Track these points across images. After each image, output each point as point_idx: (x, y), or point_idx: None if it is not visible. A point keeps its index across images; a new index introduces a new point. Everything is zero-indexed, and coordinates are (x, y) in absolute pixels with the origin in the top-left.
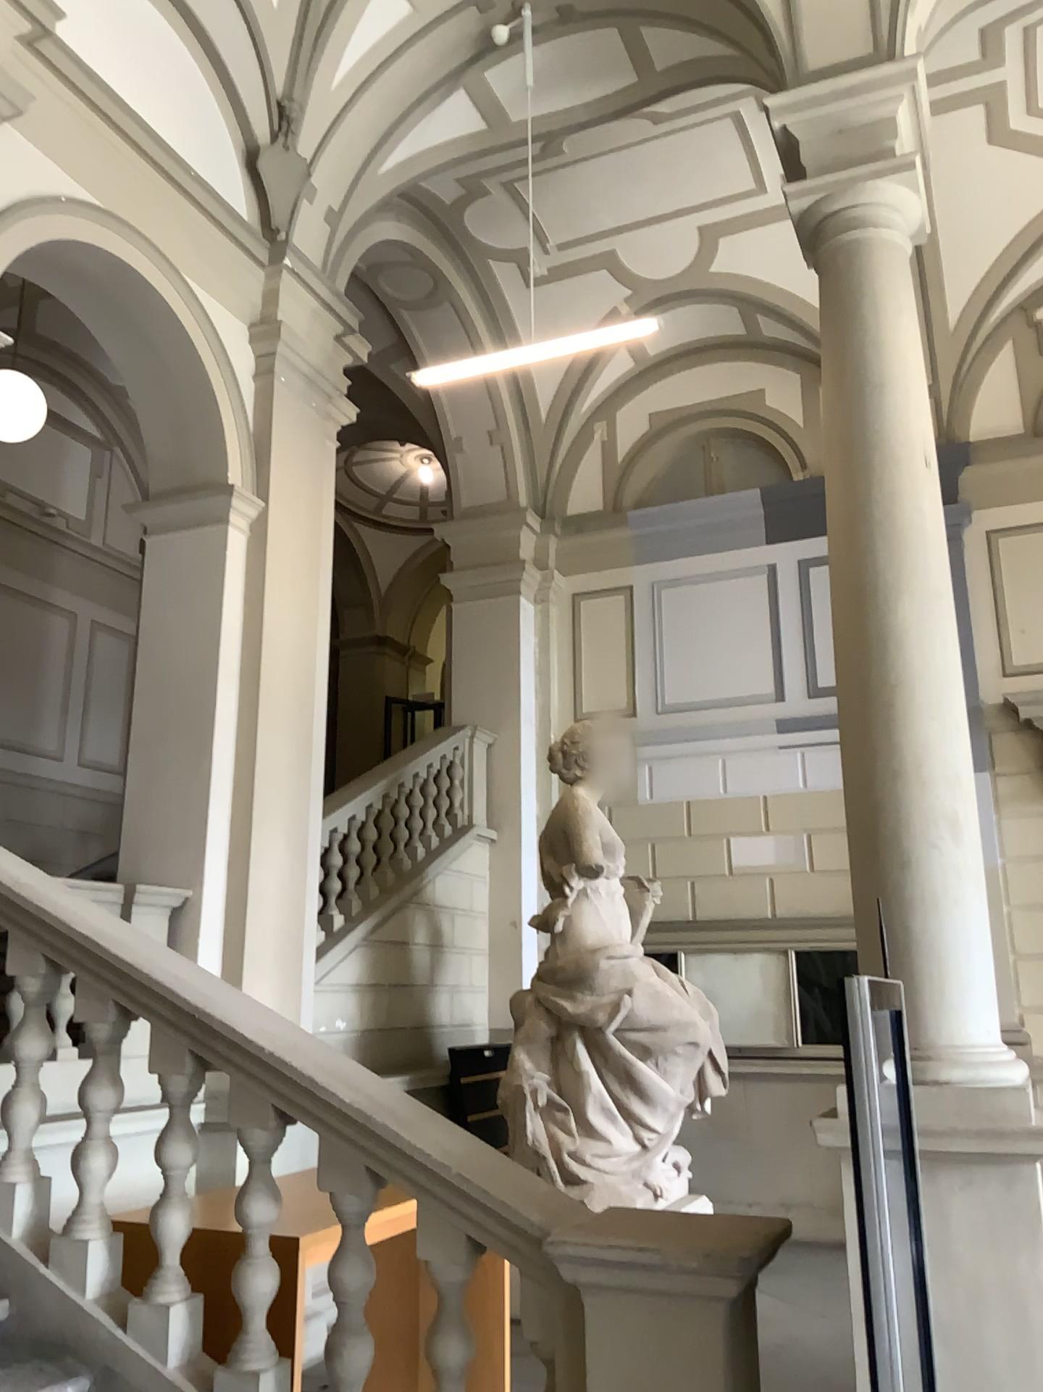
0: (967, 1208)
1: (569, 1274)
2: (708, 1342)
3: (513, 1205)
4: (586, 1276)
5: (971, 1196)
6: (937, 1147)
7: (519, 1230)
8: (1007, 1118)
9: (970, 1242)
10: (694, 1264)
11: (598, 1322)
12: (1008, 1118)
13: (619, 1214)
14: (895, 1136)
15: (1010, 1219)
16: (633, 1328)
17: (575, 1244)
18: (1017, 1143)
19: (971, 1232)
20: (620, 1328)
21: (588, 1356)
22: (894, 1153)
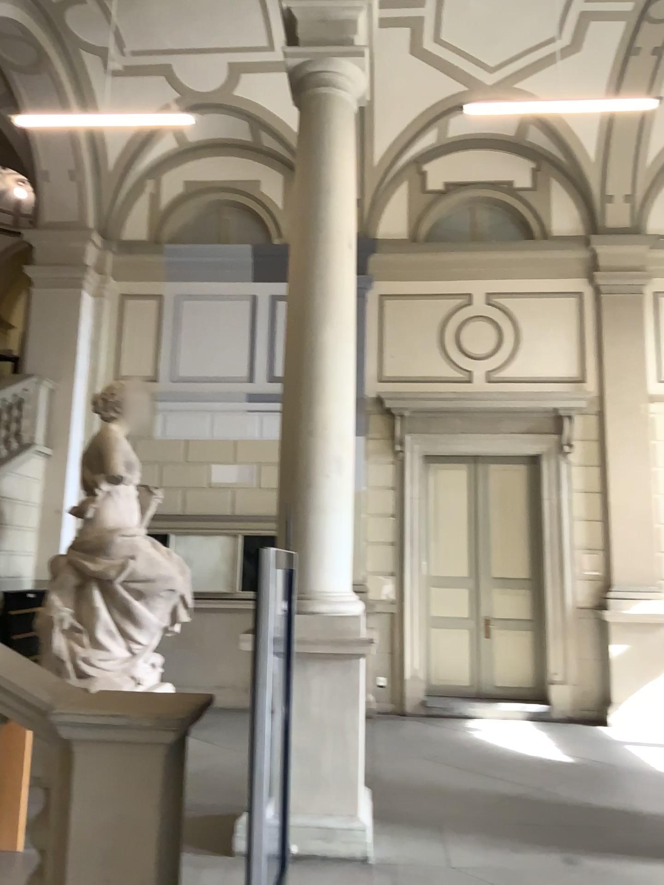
0: (321, 686)
1: (63, 735)
2: (151, 772)
3: (29, 692)
4: (76, 735)
5: (324, 679)
6: (308, 651)
7: (32, 708)
8: (348, 635)
9: (320, 705)
10: (147, 725)
11: (81, 764)
12: (349, 635)
13: (102, 696)
14: (278, 645)
15: (343, 691)
16: (104, 767)
17: (70, 716)
18: (352, 649)
19: (321, 700)
20: (96, 767)
21: (73, 785)
22: (276, 655)
